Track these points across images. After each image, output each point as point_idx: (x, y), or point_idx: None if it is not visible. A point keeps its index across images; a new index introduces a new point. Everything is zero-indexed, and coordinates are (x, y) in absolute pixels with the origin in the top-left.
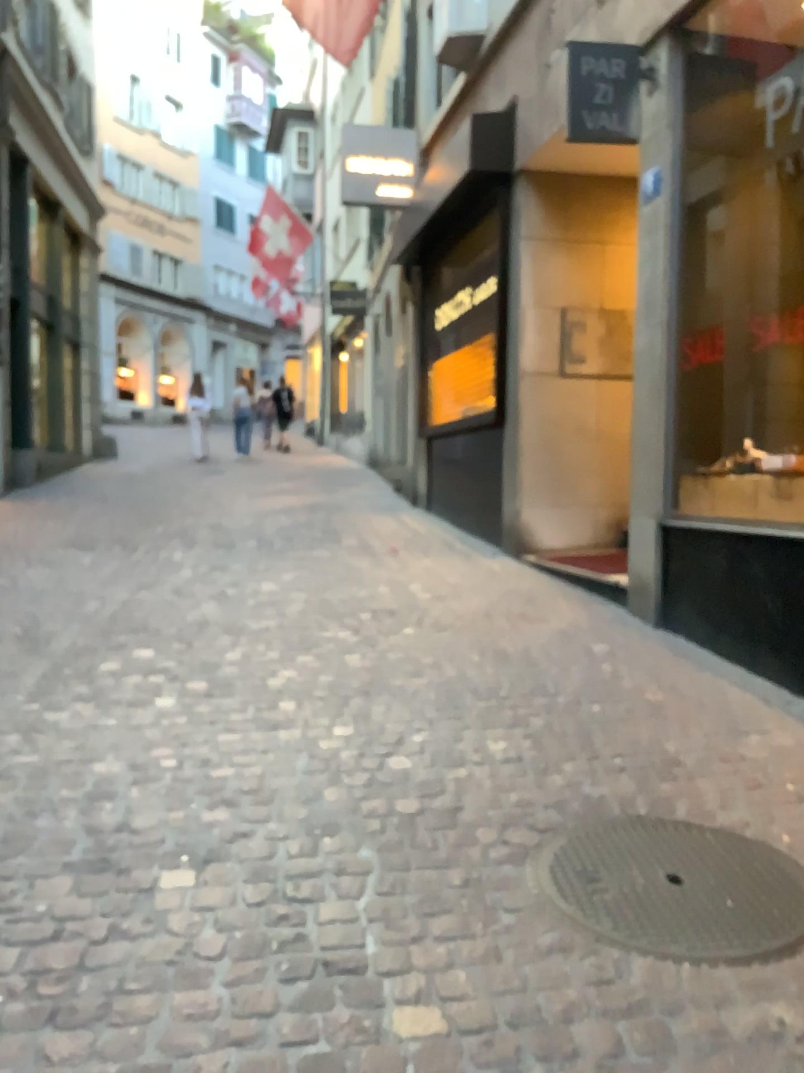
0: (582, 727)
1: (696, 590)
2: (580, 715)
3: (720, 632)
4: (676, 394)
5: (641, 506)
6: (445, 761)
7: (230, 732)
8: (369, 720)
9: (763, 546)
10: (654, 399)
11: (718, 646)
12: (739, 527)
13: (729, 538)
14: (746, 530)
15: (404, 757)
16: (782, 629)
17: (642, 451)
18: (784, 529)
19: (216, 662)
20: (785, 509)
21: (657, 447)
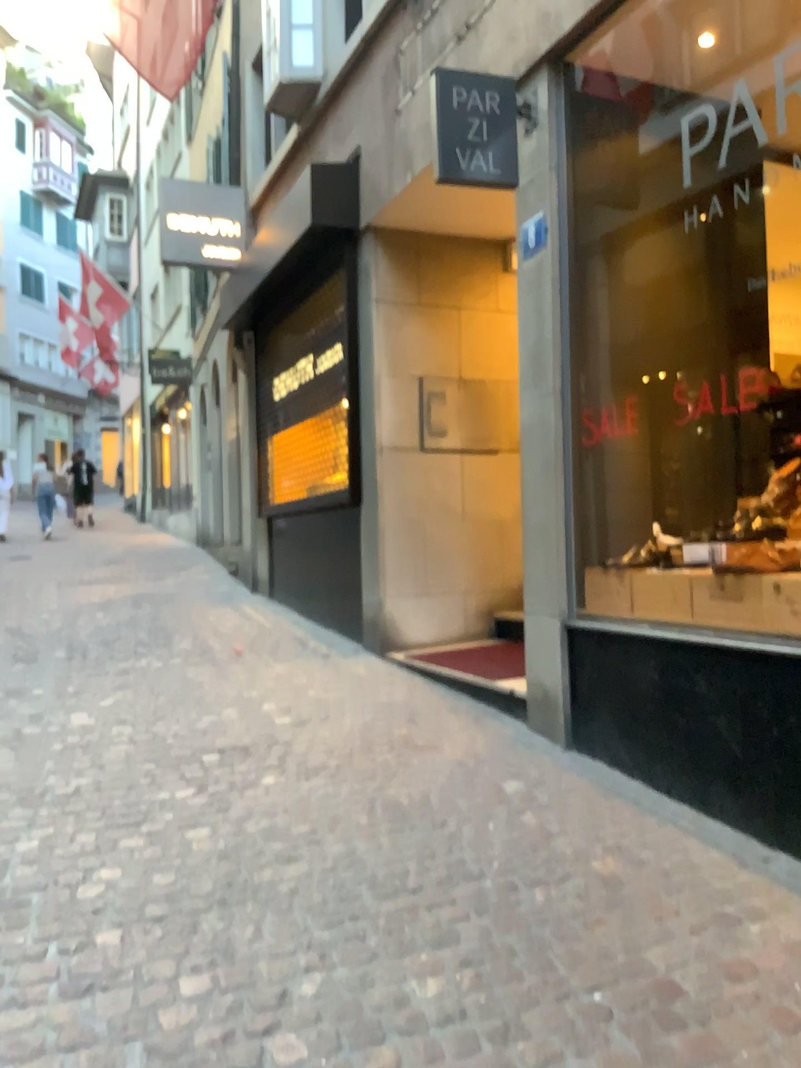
0: (533, 937)
1: (618, 706)
2: (524, 913)
3: (658, 761)
4: (577, 472)
5: (540, 604)
6: (357, 1037)
7: (17, 1014)
8: (234, 957)
9: (710, 658)
10: (551, 479)
11: (655, 778)
12: (677, 635)
13: (661, 647)
14: (688, 638)
15: (293, 1037)
16: (746, 762)
17: (538, 539)
18: (740, 638)
19: (2, 864)
20: (730, 611)
21: (557, 535)
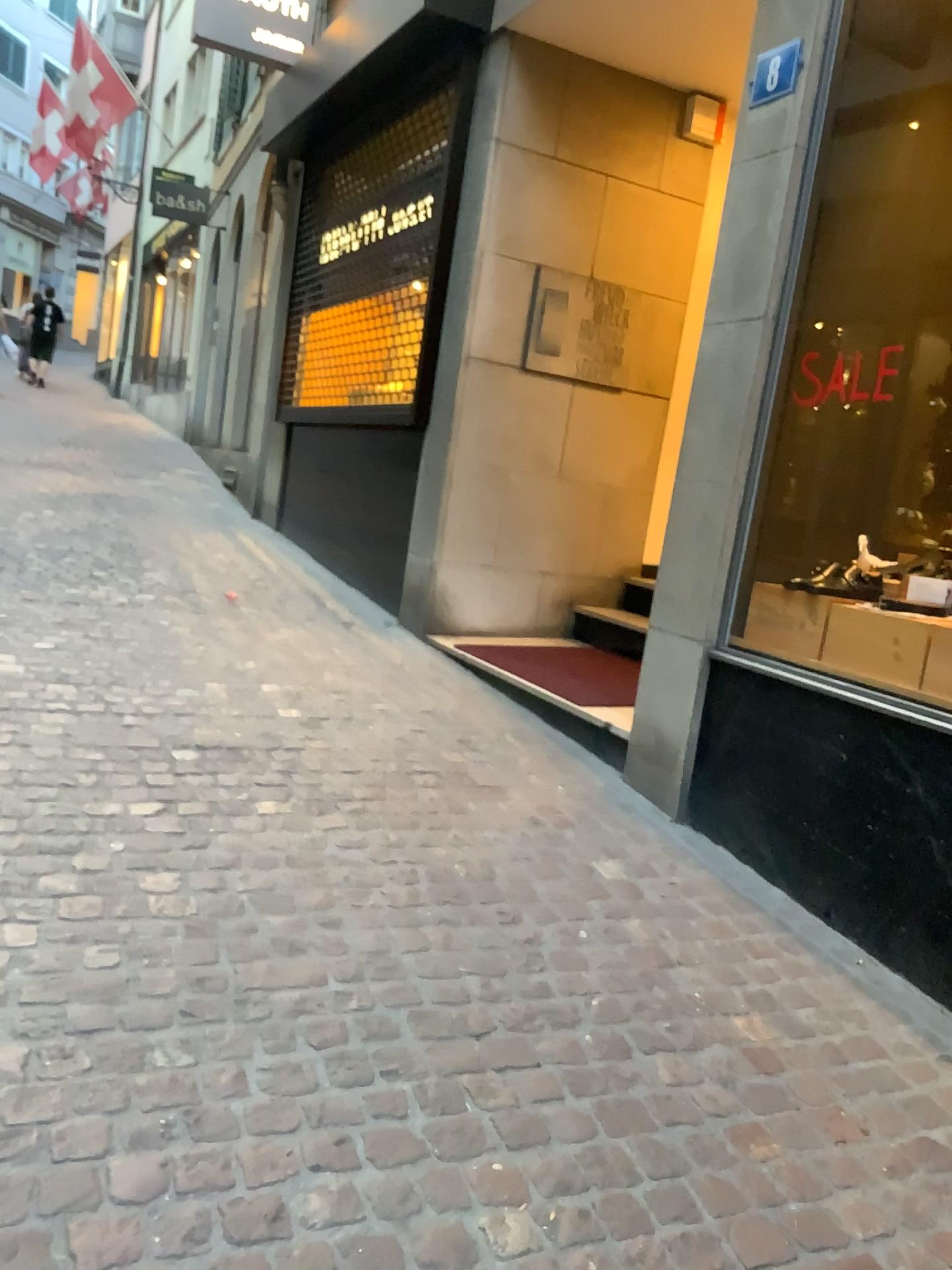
0: (660, 1148)
1: (768, 780)
2: (642, 1099)
3: (817, 869)
4: (769, 443)
5: (676, 618)
6: None
7: None
8: (202, 1126)
9: (938, 750)
10: (731, 445)
11: (806, 891)
12: (892, 707)
13: (858, 716)
14: (909, 715)
15: None
16: None
17: (692, 527)
18: None
19: None
20: None
21: (723, 527)
